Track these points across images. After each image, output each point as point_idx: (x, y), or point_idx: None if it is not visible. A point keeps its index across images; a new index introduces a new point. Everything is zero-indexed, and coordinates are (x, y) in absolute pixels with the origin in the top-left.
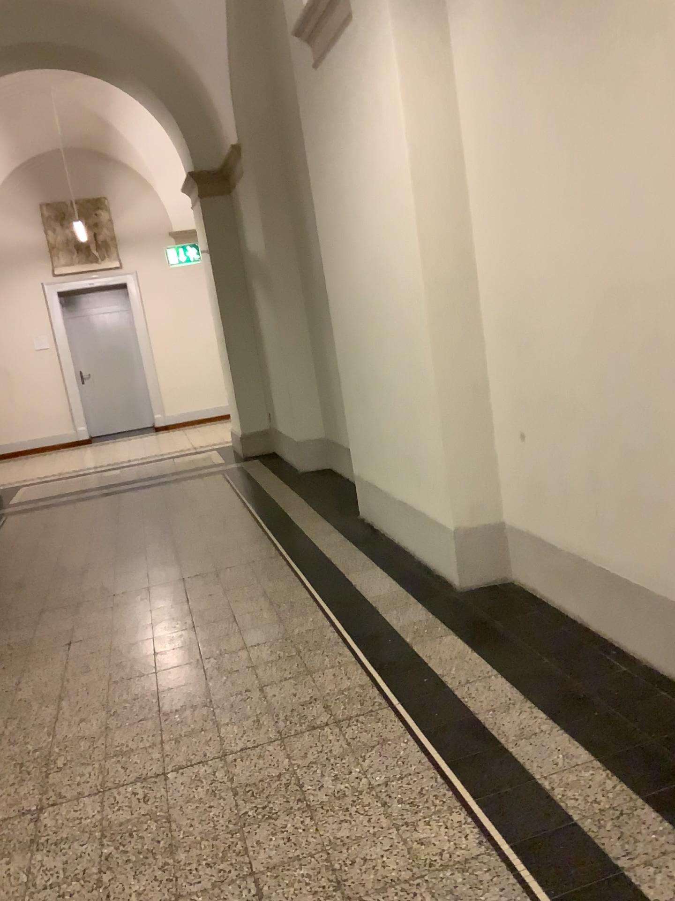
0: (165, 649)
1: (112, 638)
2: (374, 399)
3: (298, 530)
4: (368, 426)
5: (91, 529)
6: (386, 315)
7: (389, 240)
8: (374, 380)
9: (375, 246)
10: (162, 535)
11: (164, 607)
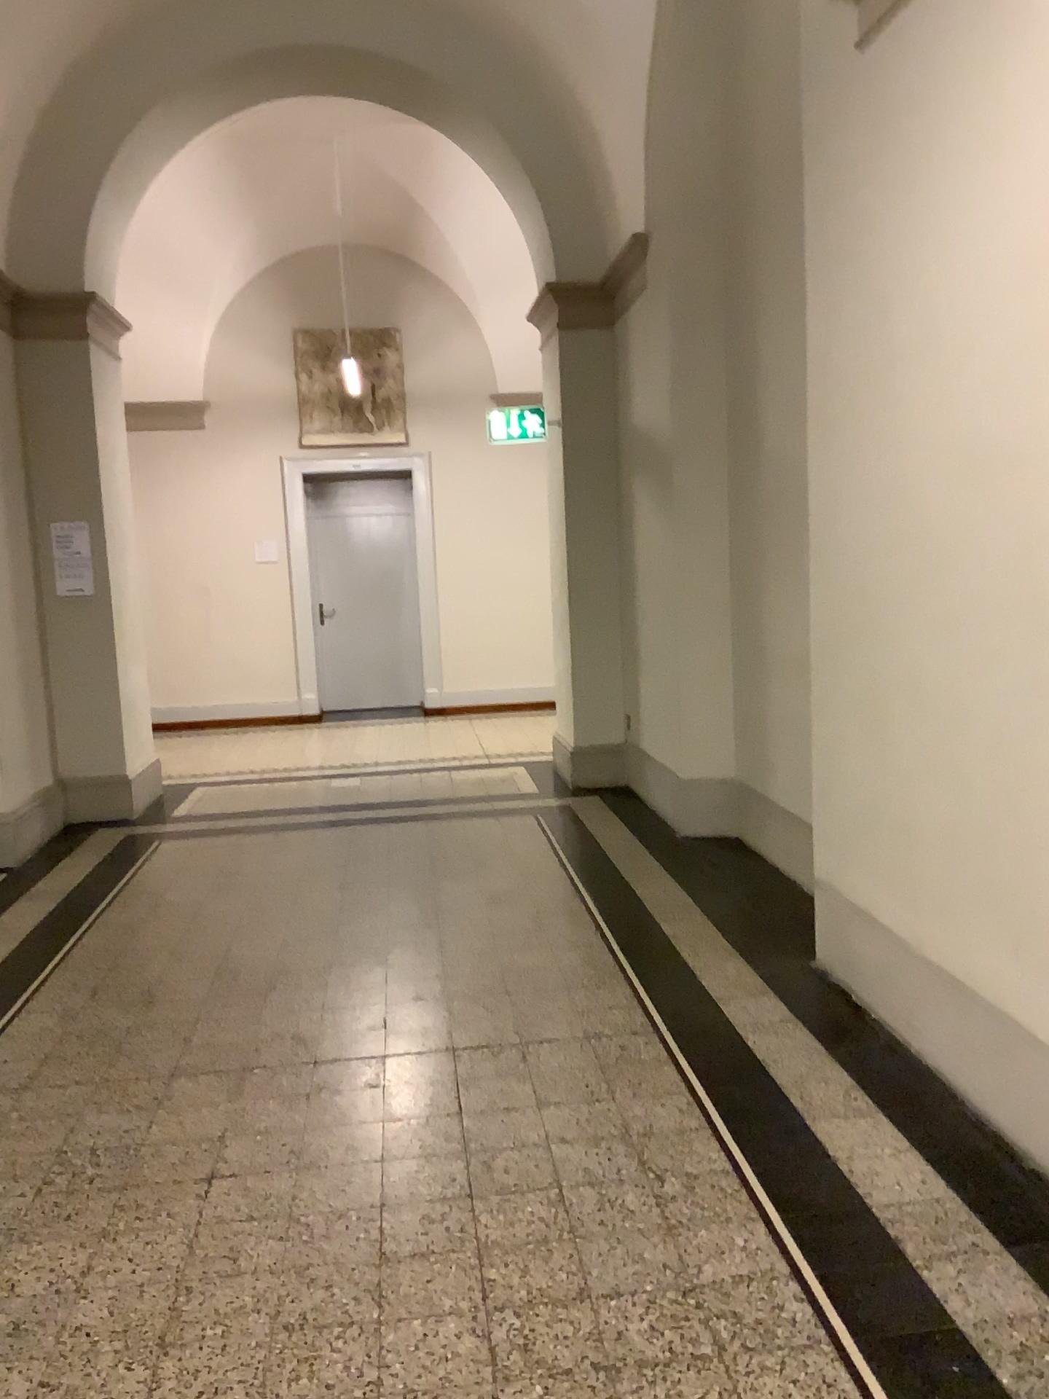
0: (406, 1255)
1: (296, 1191)
2: (900, 737)
3: (690, 976)
4: (871, 789)
5: (295, 898)
6: (972, 565)
7: (1019, 397)
8: (909, 699)
9: (969, 413)
10: (422, 936)
11: (412, 1125)
